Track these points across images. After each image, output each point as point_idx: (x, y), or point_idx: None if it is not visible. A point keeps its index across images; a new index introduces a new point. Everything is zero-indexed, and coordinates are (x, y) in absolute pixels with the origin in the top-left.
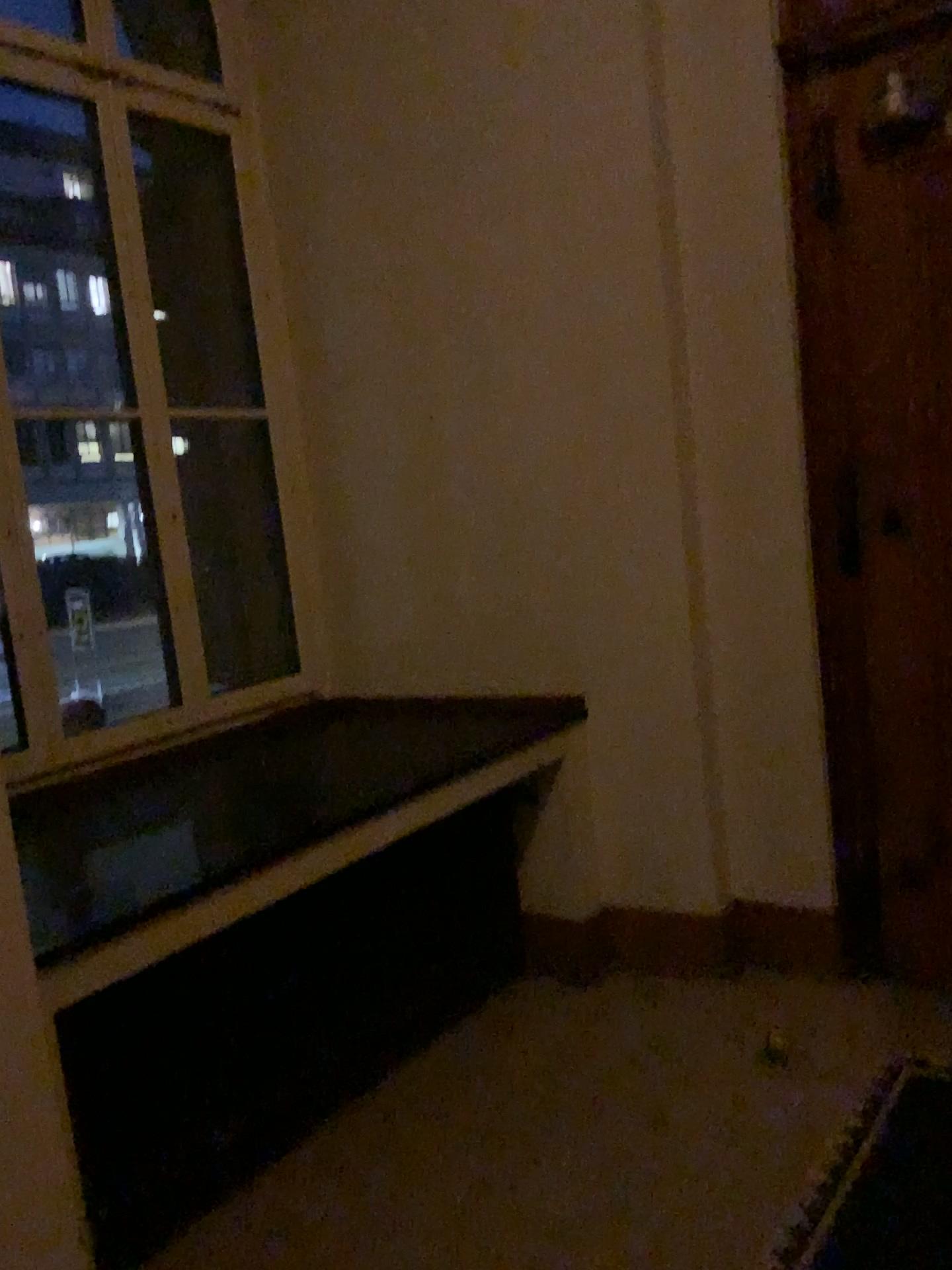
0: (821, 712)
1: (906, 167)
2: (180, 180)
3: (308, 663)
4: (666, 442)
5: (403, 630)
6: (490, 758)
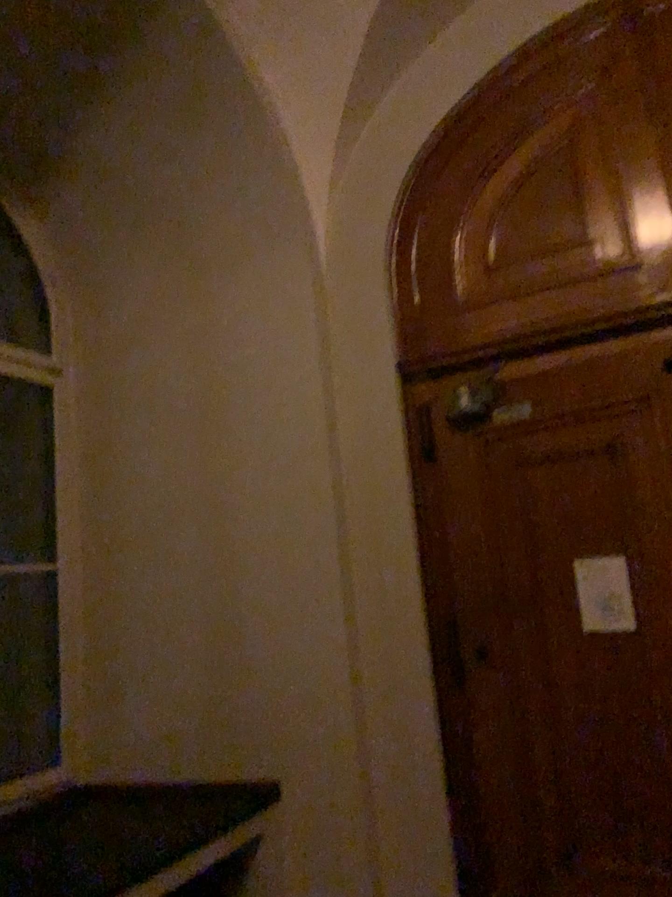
0: (446, 797)
1: (475, 441)
2: (16, 413)
3: (69, 763)
4: (337, 601)
5: (146, 735)
6: (207, 843)
